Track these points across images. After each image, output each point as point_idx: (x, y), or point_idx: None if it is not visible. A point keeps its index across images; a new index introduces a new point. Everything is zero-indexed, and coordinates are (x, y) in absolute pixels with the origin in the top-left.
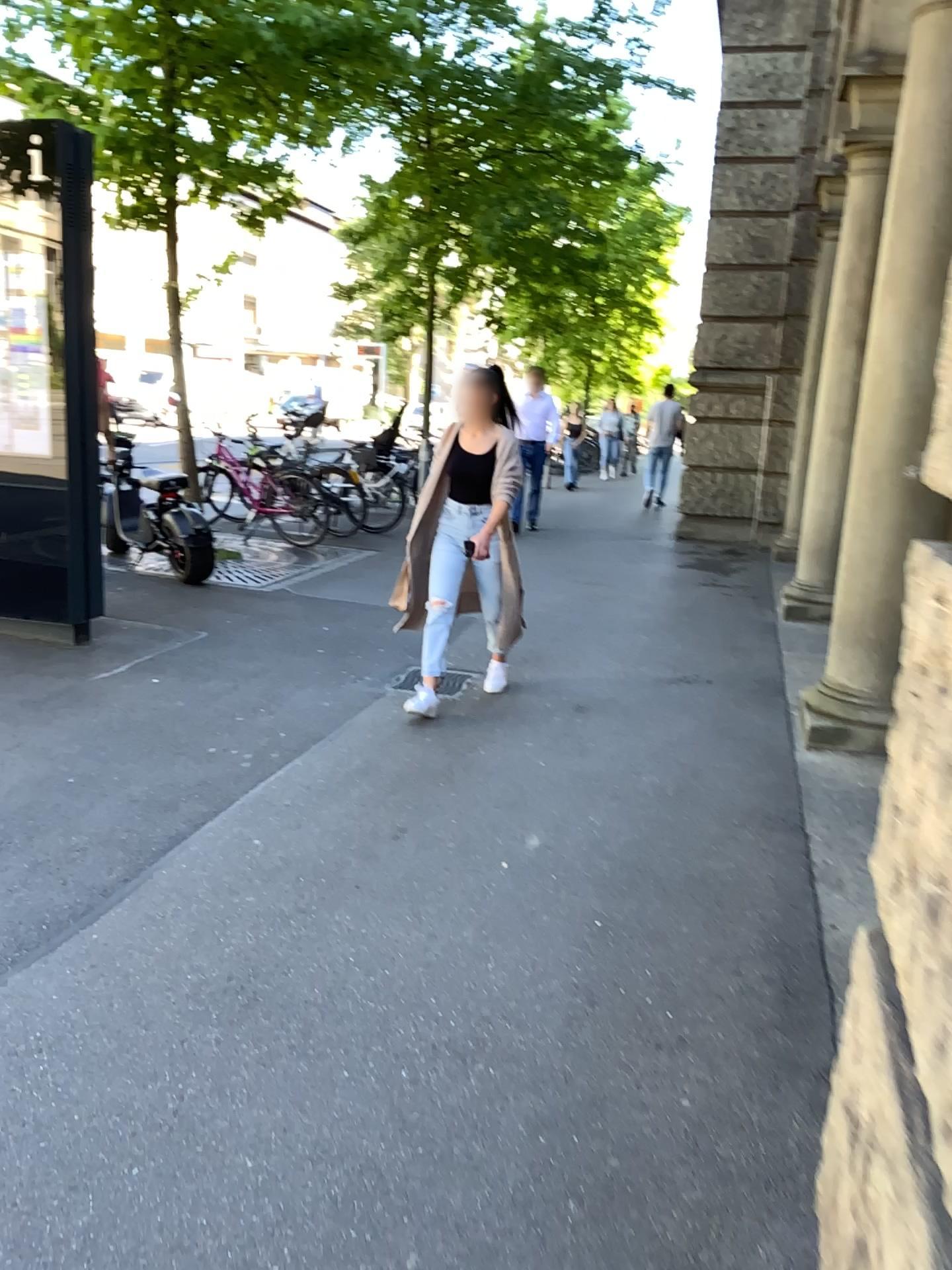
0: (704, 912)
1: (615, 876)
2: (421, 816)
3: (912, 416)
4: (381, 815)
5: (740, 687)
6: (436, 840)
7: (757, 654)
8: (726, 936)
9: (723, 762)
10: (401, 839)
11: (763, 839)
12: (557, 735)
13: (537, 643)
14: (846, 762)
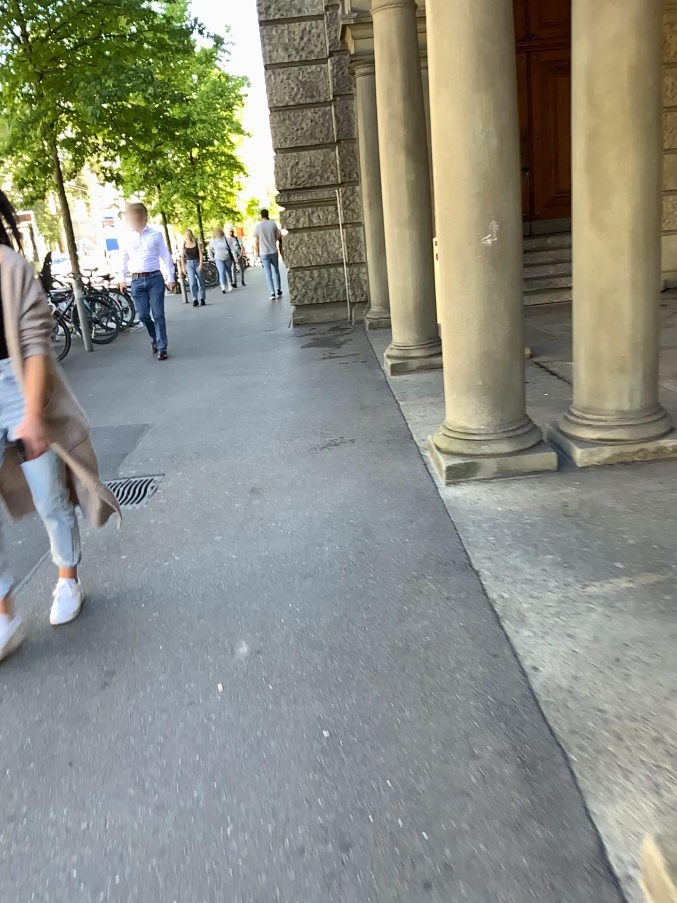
0: (420, 688)
1: (327, 668)
2: (127, 648)
3: (481, 189)
4: (86, 660)
5: (377, 441)
6: (145, 675)
7: (381, 408)
8: (449, 713)
9: (386, 516)
10: (110, 684)
11: (444, 587)
12: (239, 522)
13: (203, 436)
14: (483, 491)
